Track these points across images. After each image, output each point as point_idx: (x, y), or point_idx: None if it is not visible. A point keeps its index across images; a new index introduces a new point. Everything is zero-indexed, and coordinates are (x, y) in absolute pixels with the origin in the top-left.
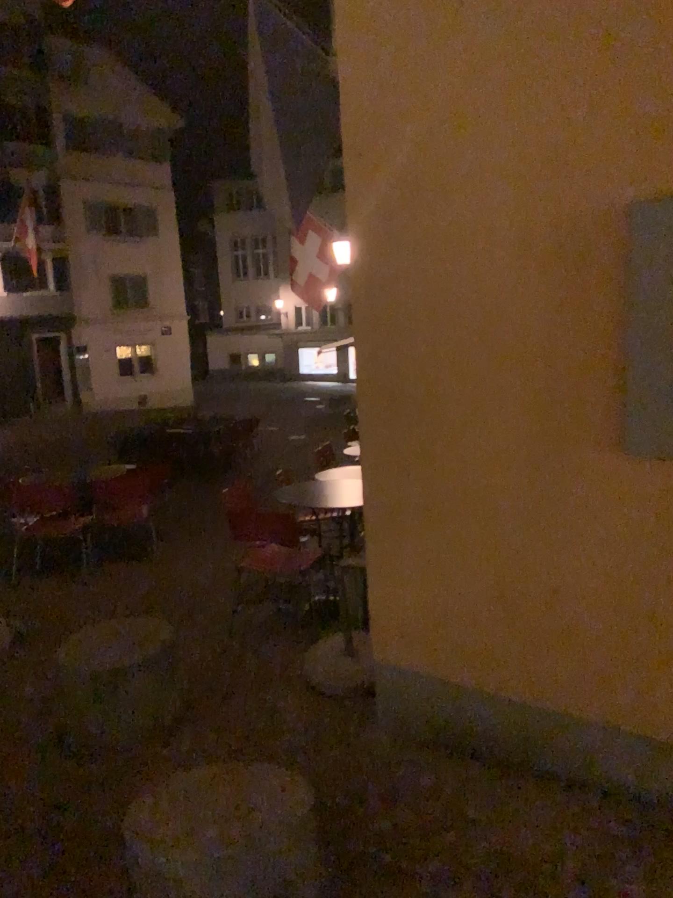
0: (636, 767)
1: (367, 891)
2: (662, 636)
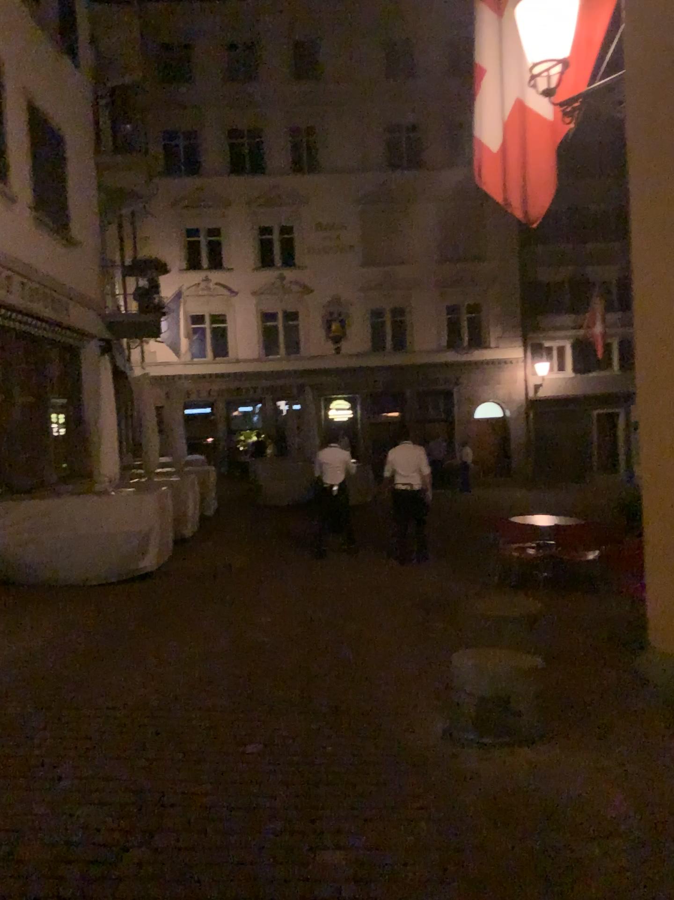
0: None
1: (564, 731)
2: None
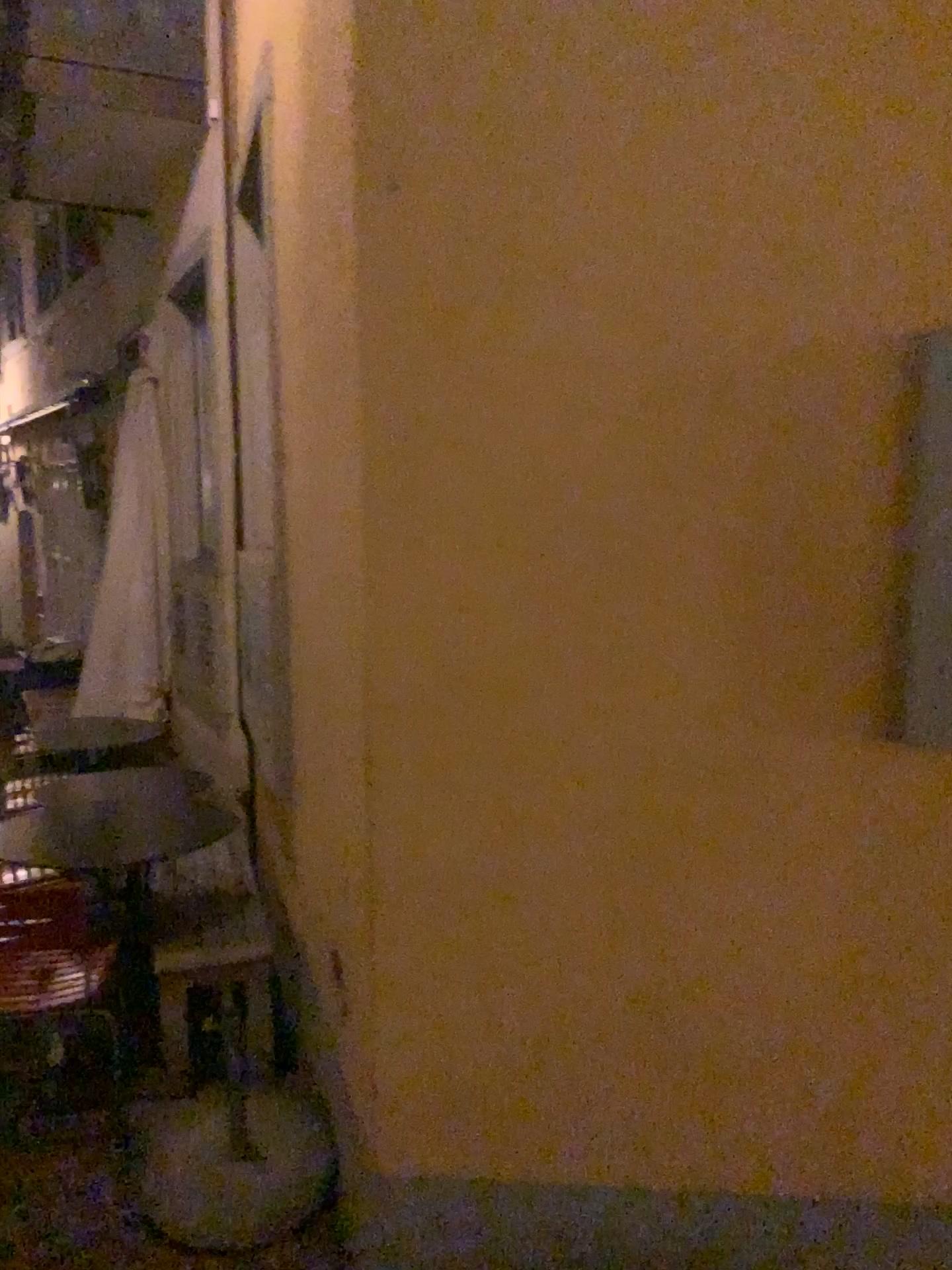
0: (899, 1261)
1: None
2: (946, 1033)
